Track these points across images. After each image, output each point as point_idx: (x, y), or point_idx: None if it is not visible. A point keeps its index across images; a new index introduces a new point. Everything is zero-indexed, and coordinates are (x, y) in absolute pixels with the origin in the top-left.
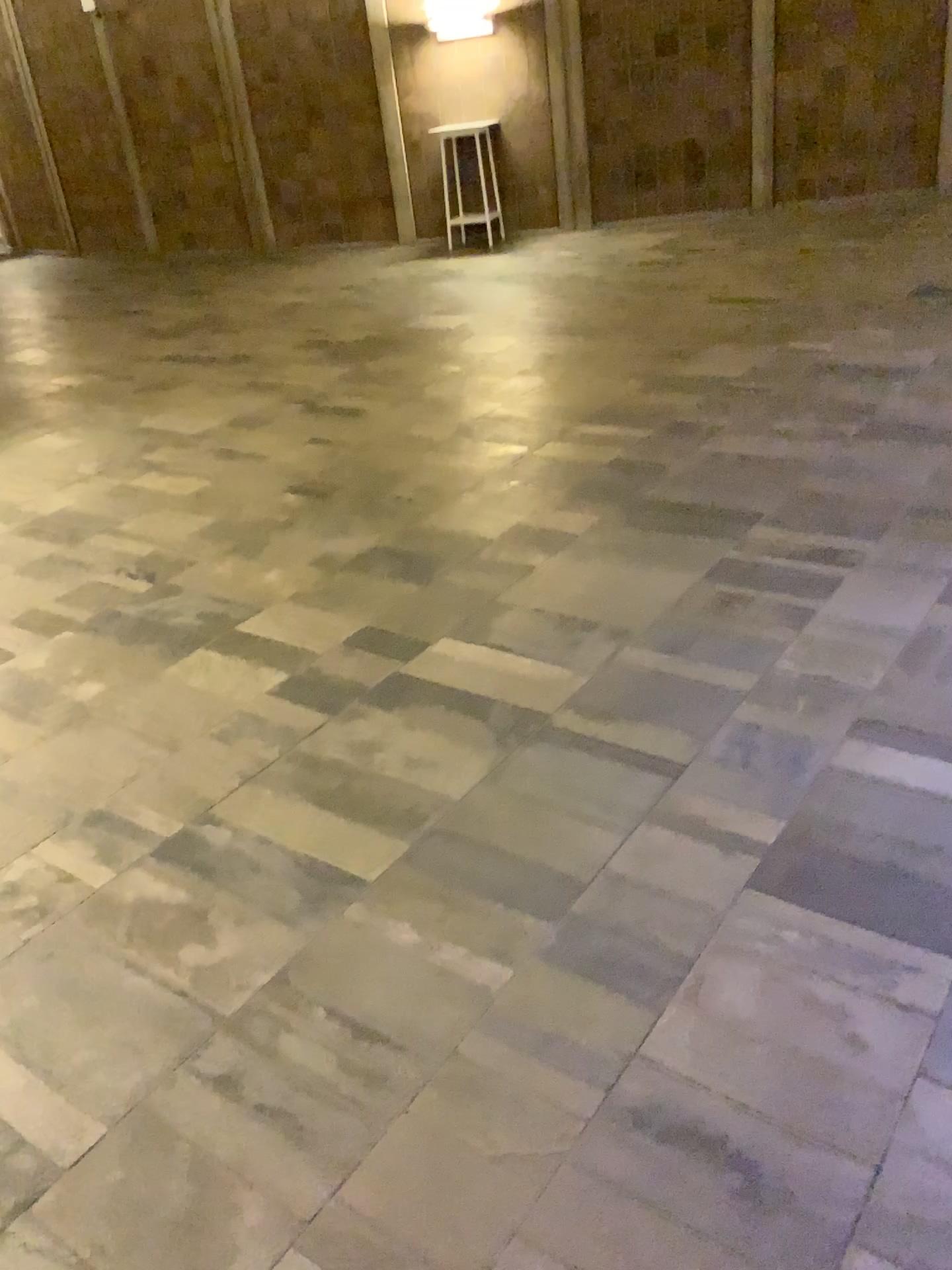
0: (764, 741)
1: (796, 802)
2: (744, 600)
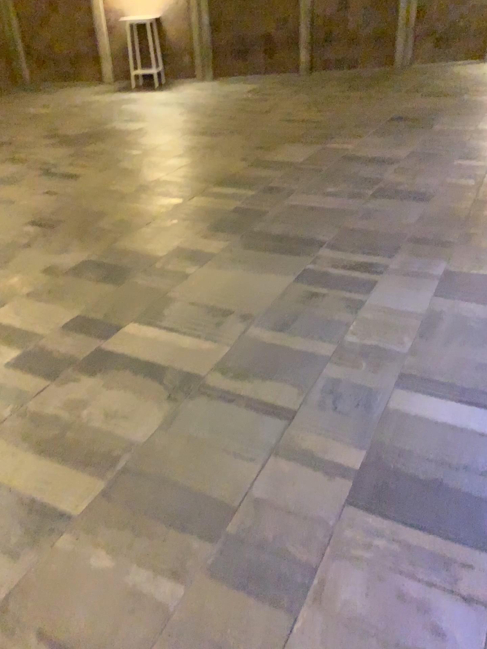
0: (347, 393)
1: (373, 438)
2: (322, 296)
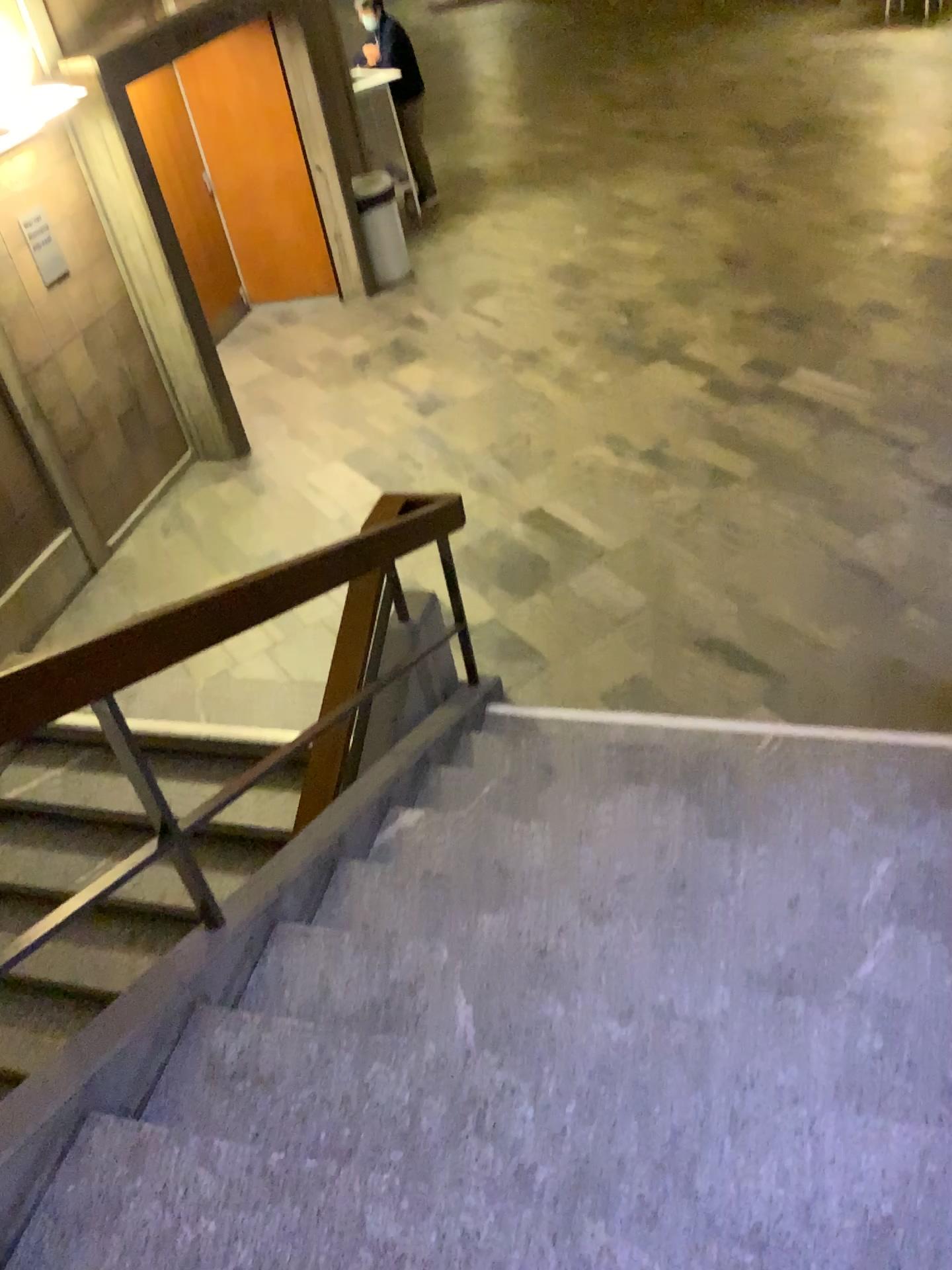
0: None
1: None
2: None
